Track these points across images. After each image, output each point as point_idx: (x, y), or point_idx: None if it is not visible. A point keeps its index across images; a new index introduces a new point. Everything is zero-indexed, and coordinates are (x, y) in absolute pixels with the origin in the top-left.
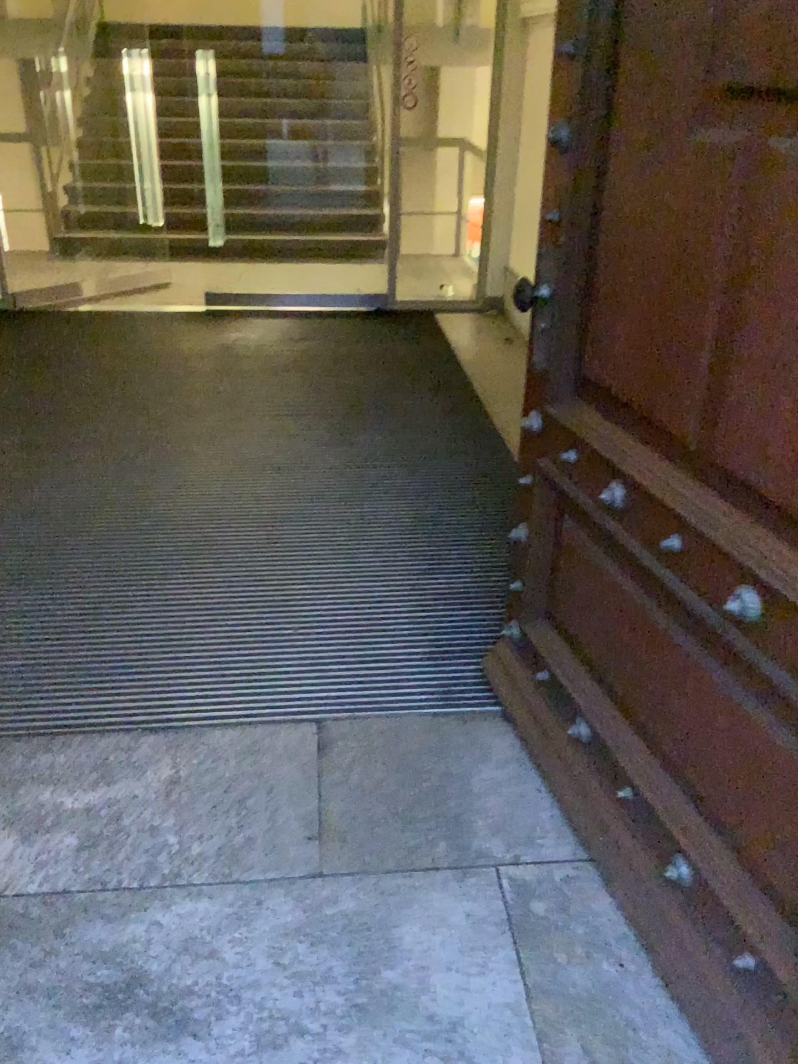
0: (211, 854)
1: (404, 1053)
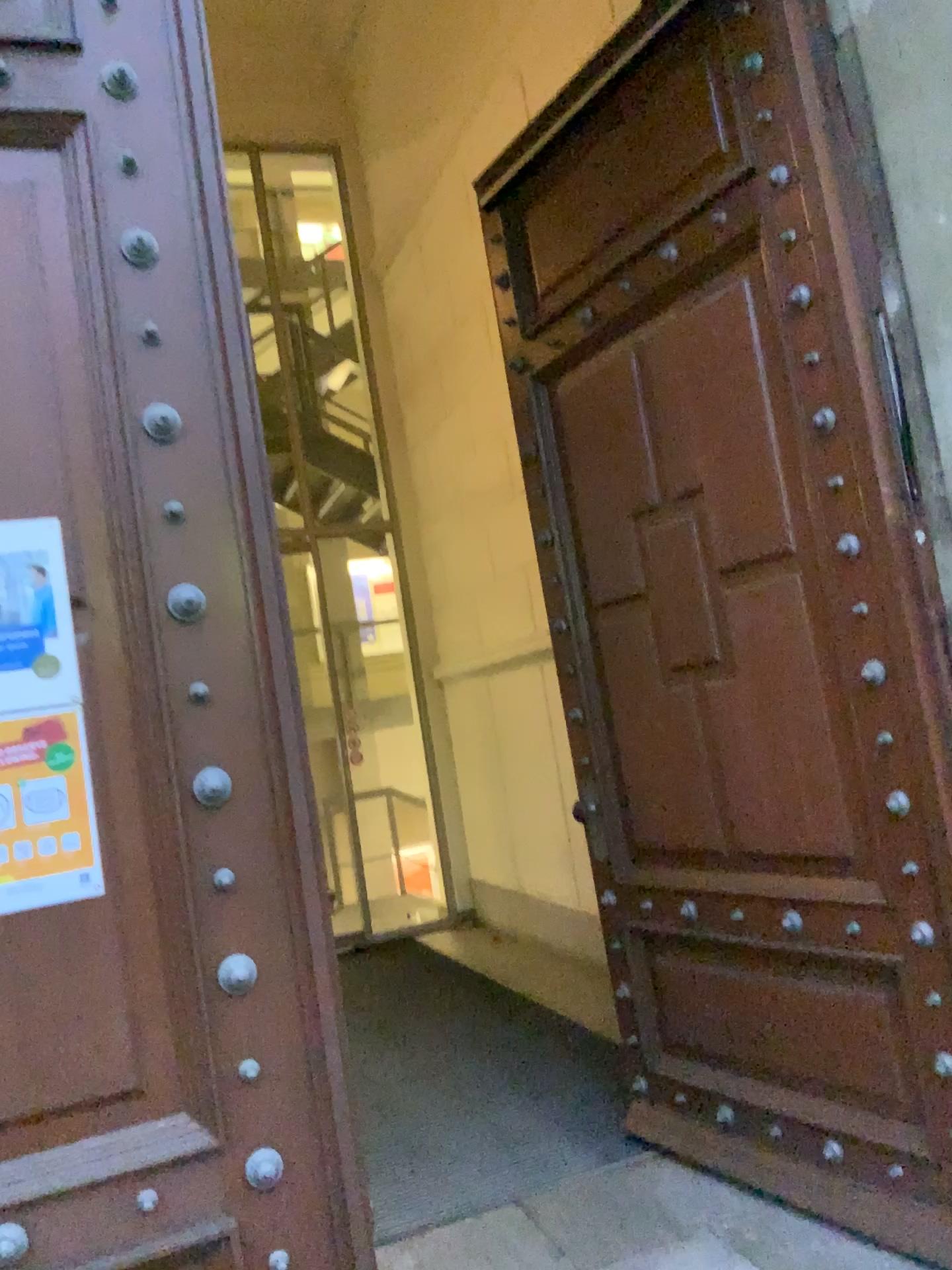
0: None
1: None
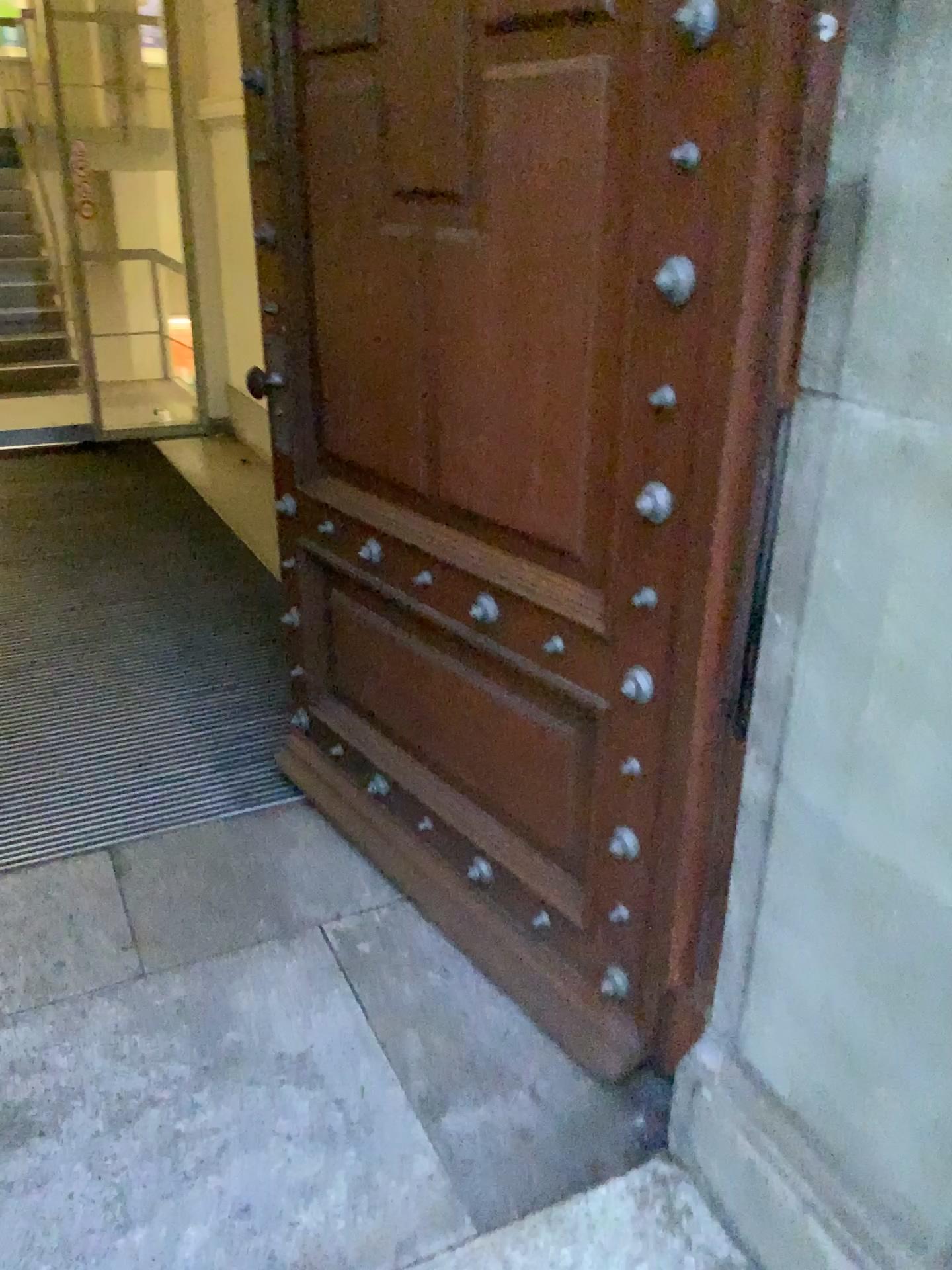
0: (18, 984)
1: (259, 1089)
